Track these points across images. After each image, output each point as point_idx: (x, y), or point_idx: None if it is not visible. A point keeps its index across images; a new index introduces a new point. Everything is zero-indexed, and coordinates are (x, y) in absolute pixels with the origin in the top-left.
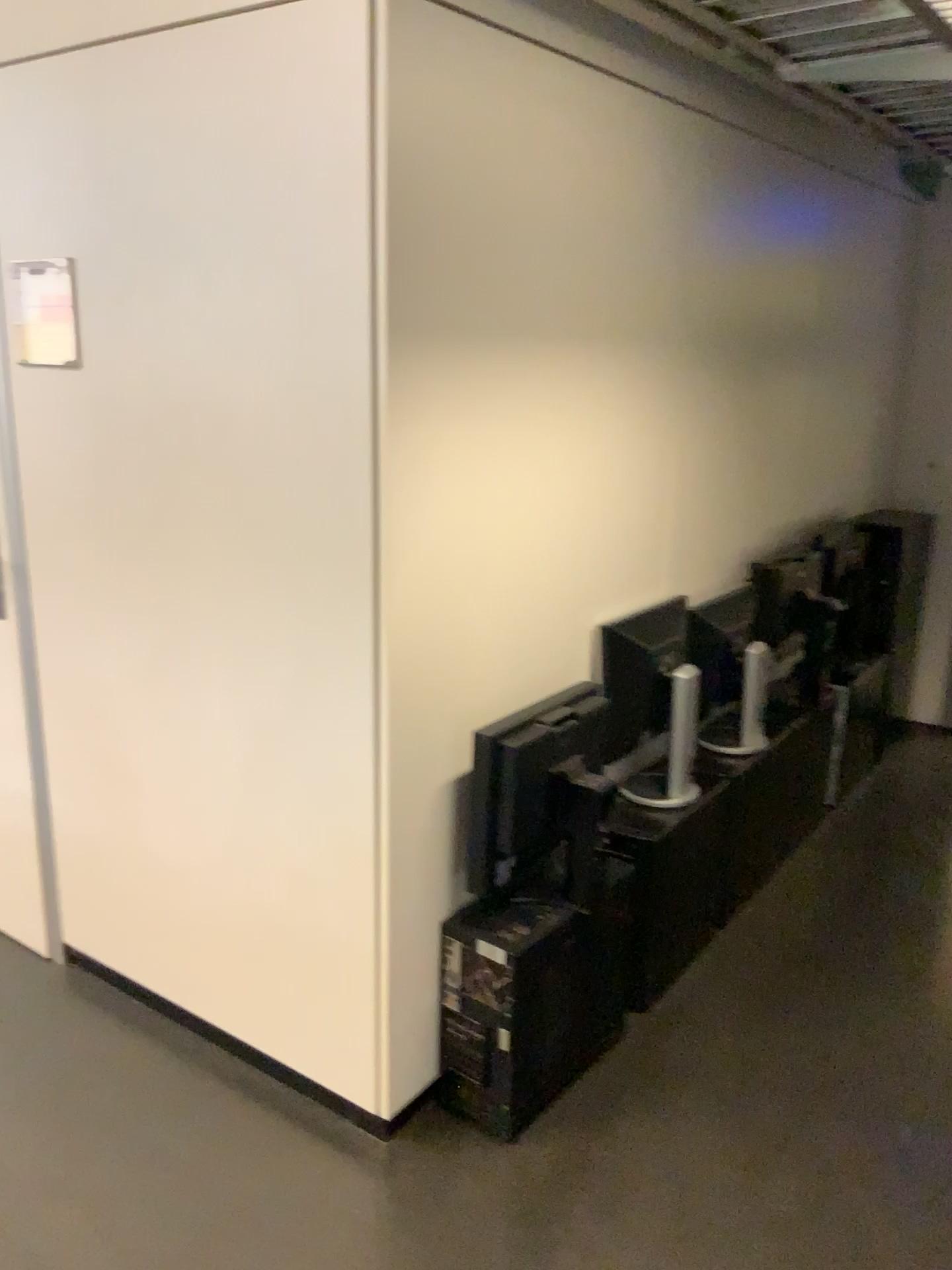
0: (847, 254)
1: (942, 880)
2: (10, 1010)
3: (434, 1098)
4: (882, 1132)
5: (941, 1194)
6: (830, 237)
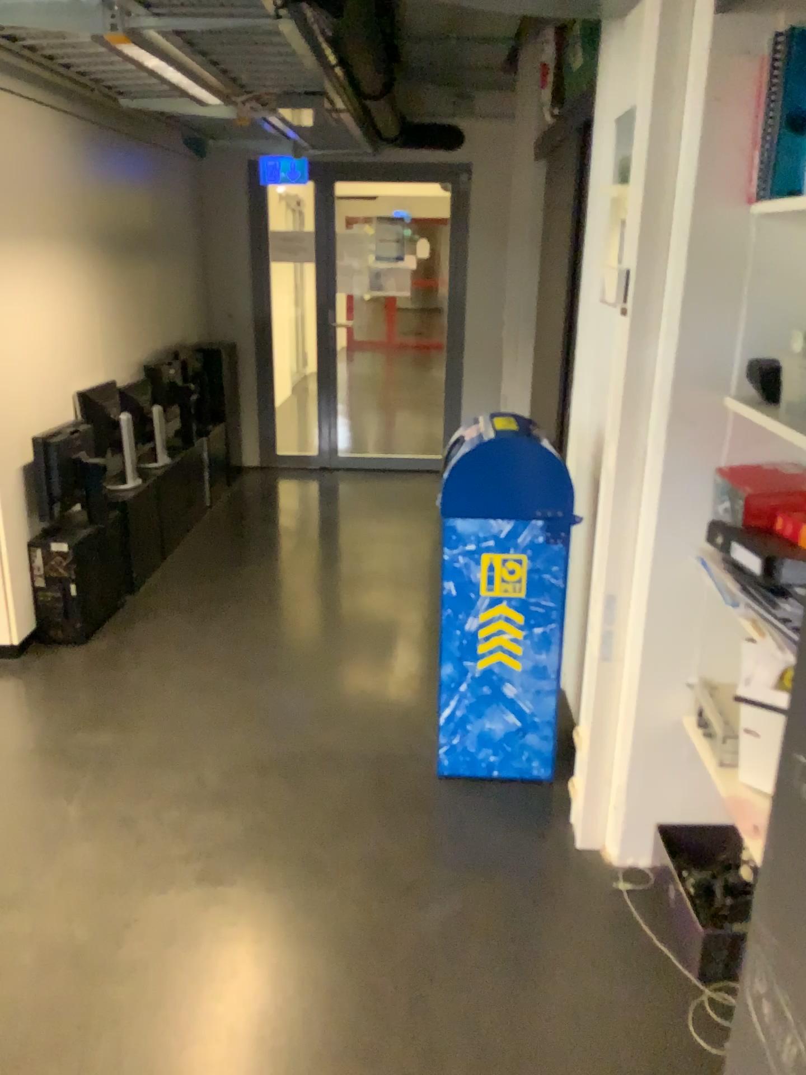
0: (164, 191)
1: (267, 521)
2: None
3: (36, 637)
4: (252, 600)
5: (278, 610)
6: (154, 182)
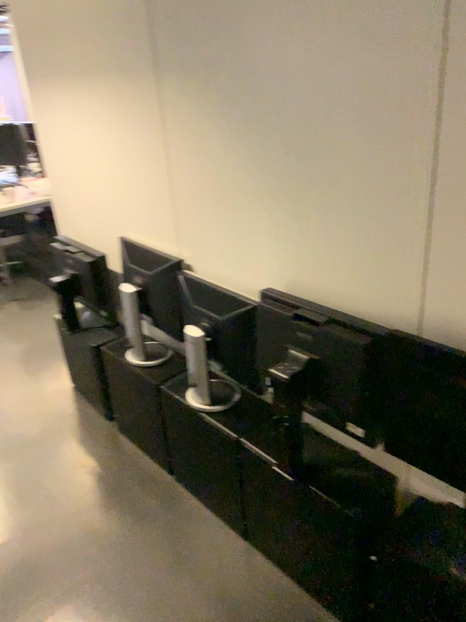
0: None
1: None
2: None
3: None
4: None
5: None
6: None
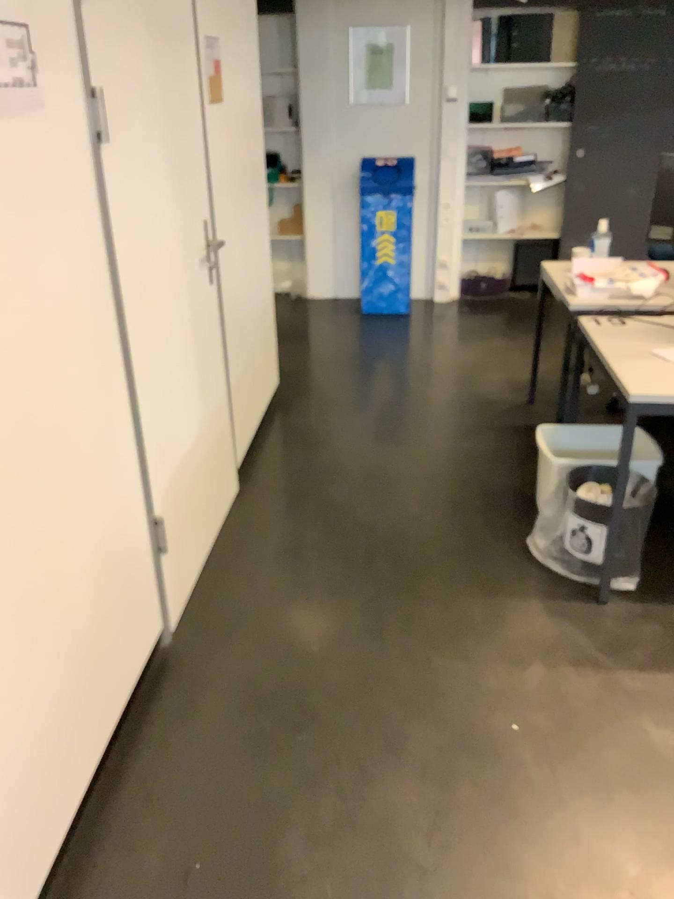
0: None
1: None
2: (284, 482)
3: None
4: None
5: None
6: None
